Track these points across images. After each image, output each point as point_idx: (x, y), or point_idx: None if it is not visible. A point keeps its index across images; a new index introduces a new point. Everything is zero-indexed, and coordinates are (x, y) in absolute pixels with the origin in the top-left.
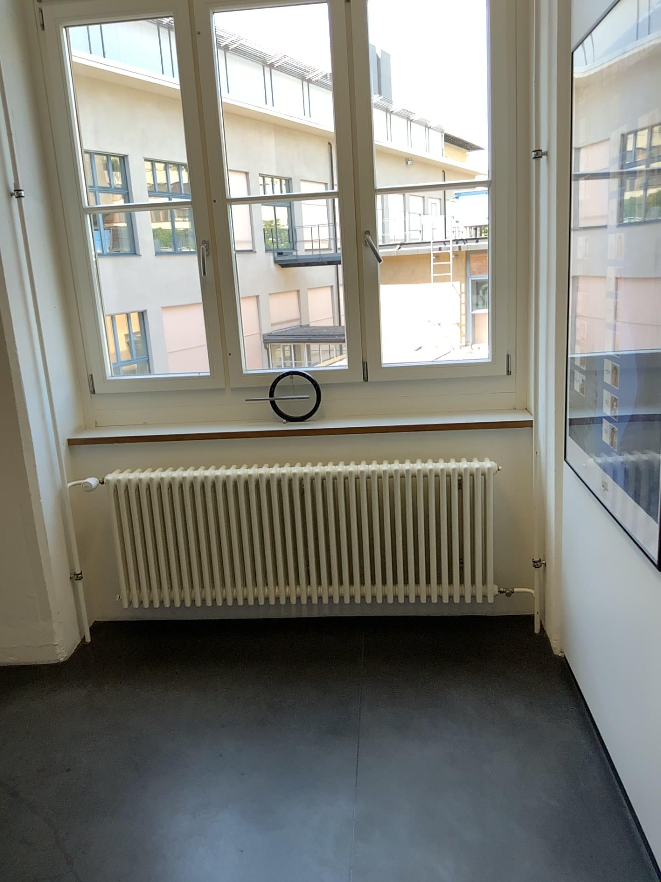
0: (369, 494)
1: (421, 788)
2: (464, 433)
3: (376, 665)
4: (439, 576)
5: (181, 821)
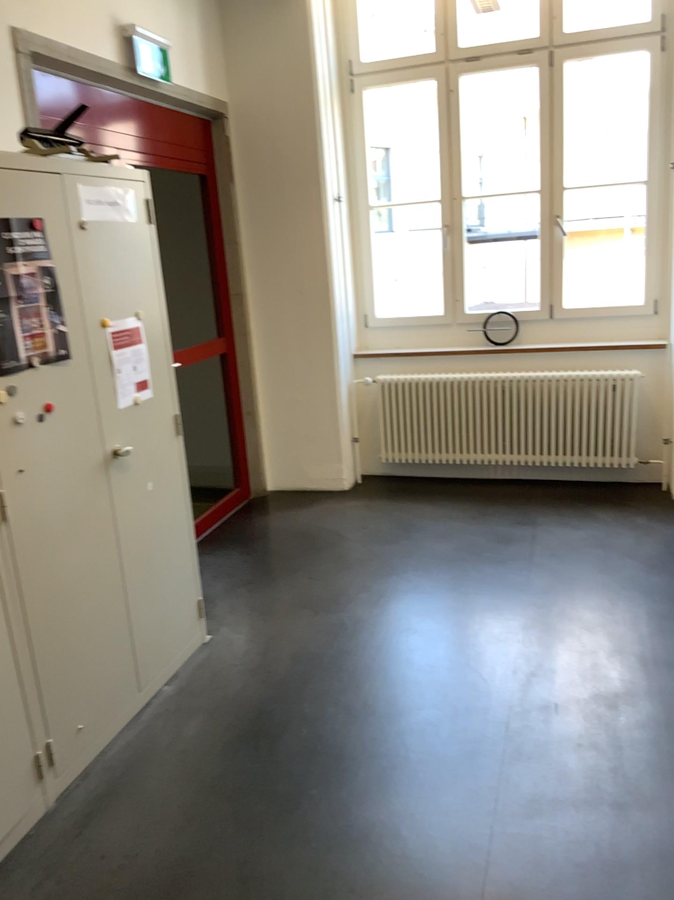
0: (549, 390)
1: (573, 543)
2: (618, 352)
3: (549, 498)
4: (595, 449)
5: (434, 547)
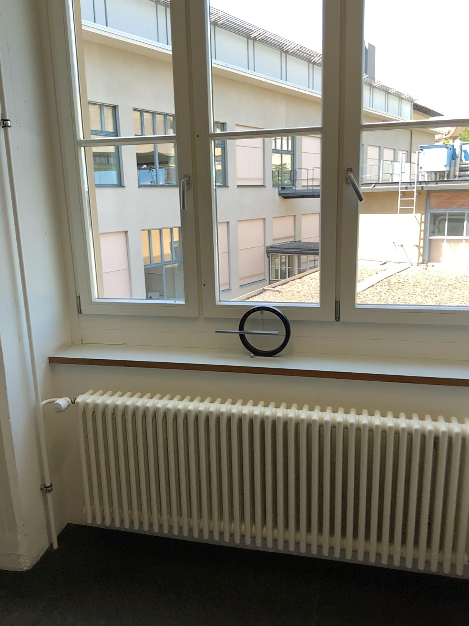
0: (333, 444)
1: None
2: (441, 385)
3: None
4: (405, 535)
5: None
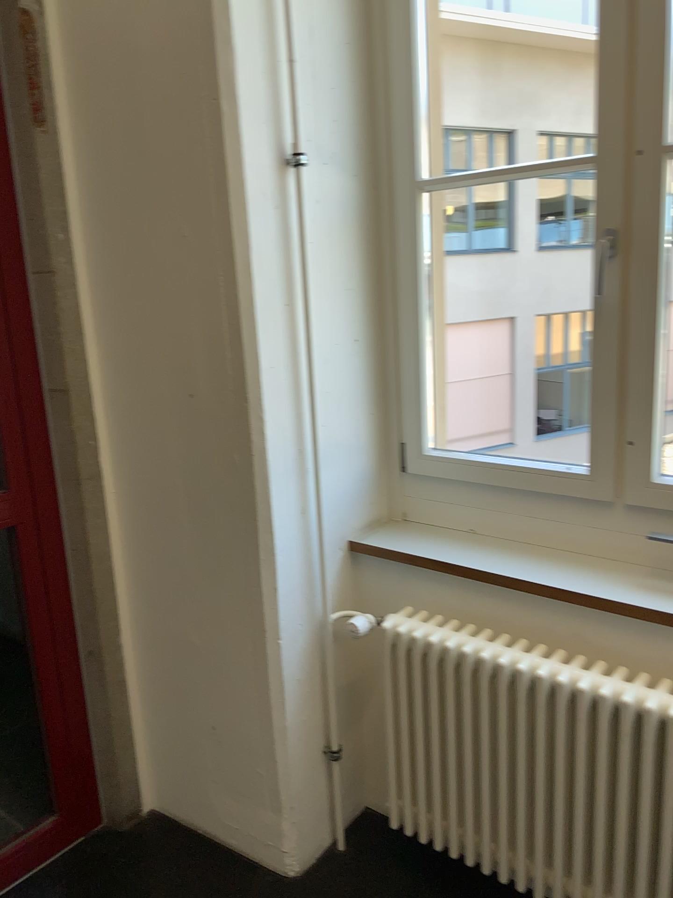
0: None
1: None
2: None
3: None
4: None
5: None
